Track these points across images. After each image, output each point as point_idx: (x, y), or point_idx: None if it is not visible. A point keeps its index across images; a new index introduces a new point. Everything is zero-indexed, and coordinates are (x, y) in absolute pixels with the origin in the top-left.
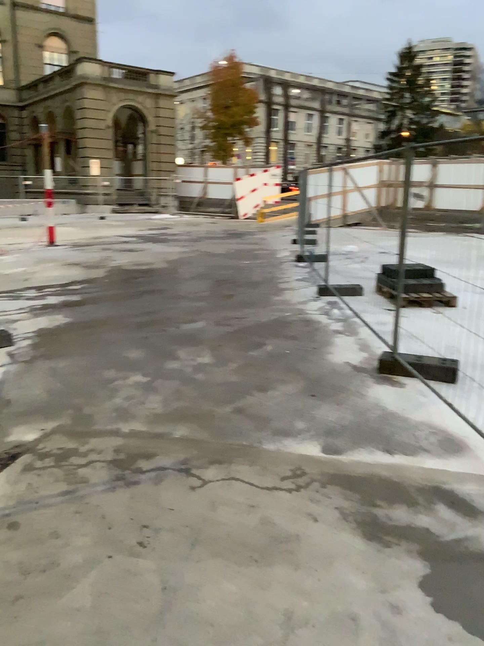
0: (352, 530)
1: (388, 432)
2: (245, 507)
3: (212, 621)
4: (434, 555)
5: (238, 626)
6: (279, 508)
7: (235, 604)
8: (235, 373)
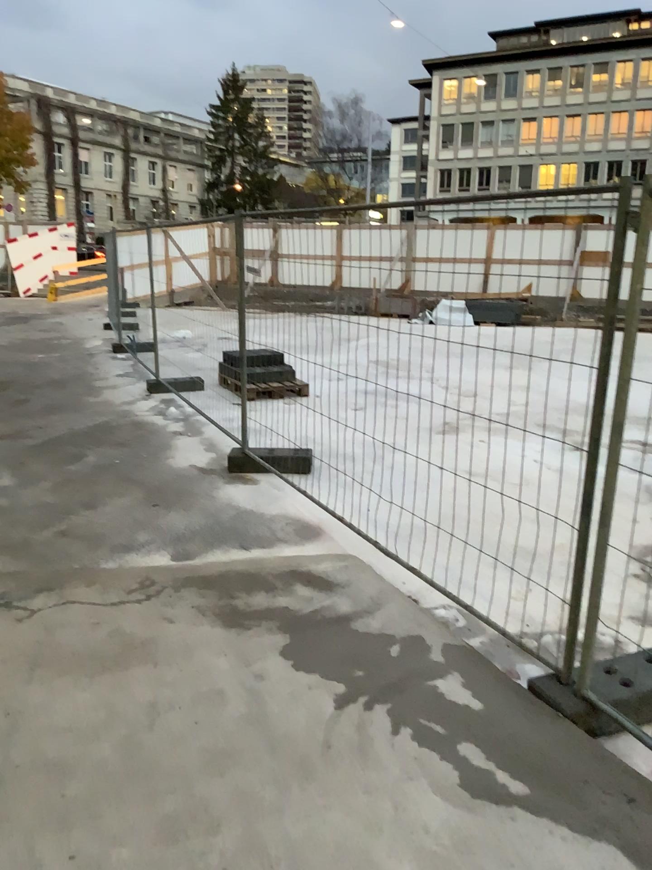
0: (213, 621)
1: (243, 529)
2: (91, 623)
3: (74, 724)
4: (295, 626)
5: (103, 721)
6: (131, 617)
7: (97, 705)
8: (52, 491)
